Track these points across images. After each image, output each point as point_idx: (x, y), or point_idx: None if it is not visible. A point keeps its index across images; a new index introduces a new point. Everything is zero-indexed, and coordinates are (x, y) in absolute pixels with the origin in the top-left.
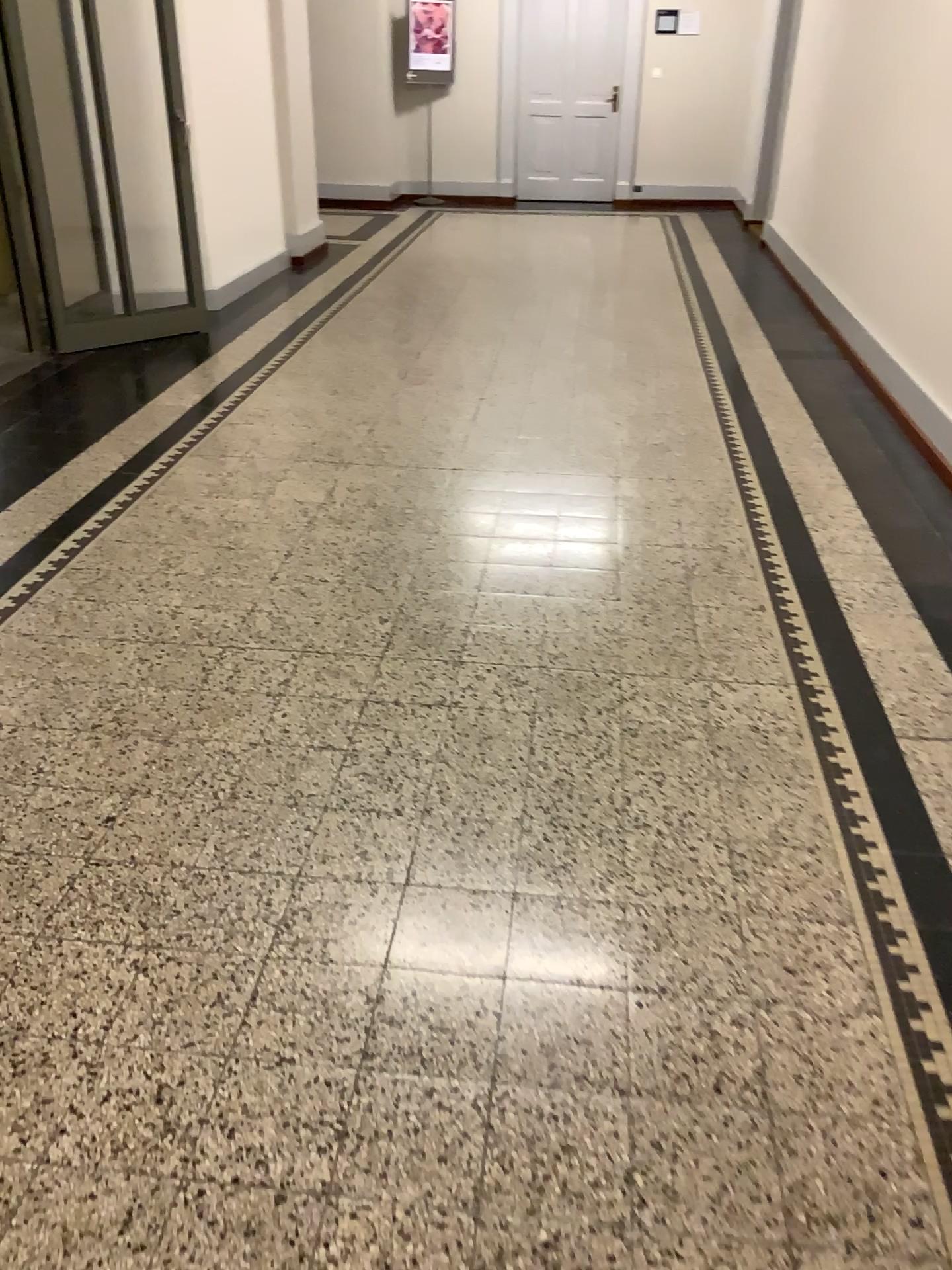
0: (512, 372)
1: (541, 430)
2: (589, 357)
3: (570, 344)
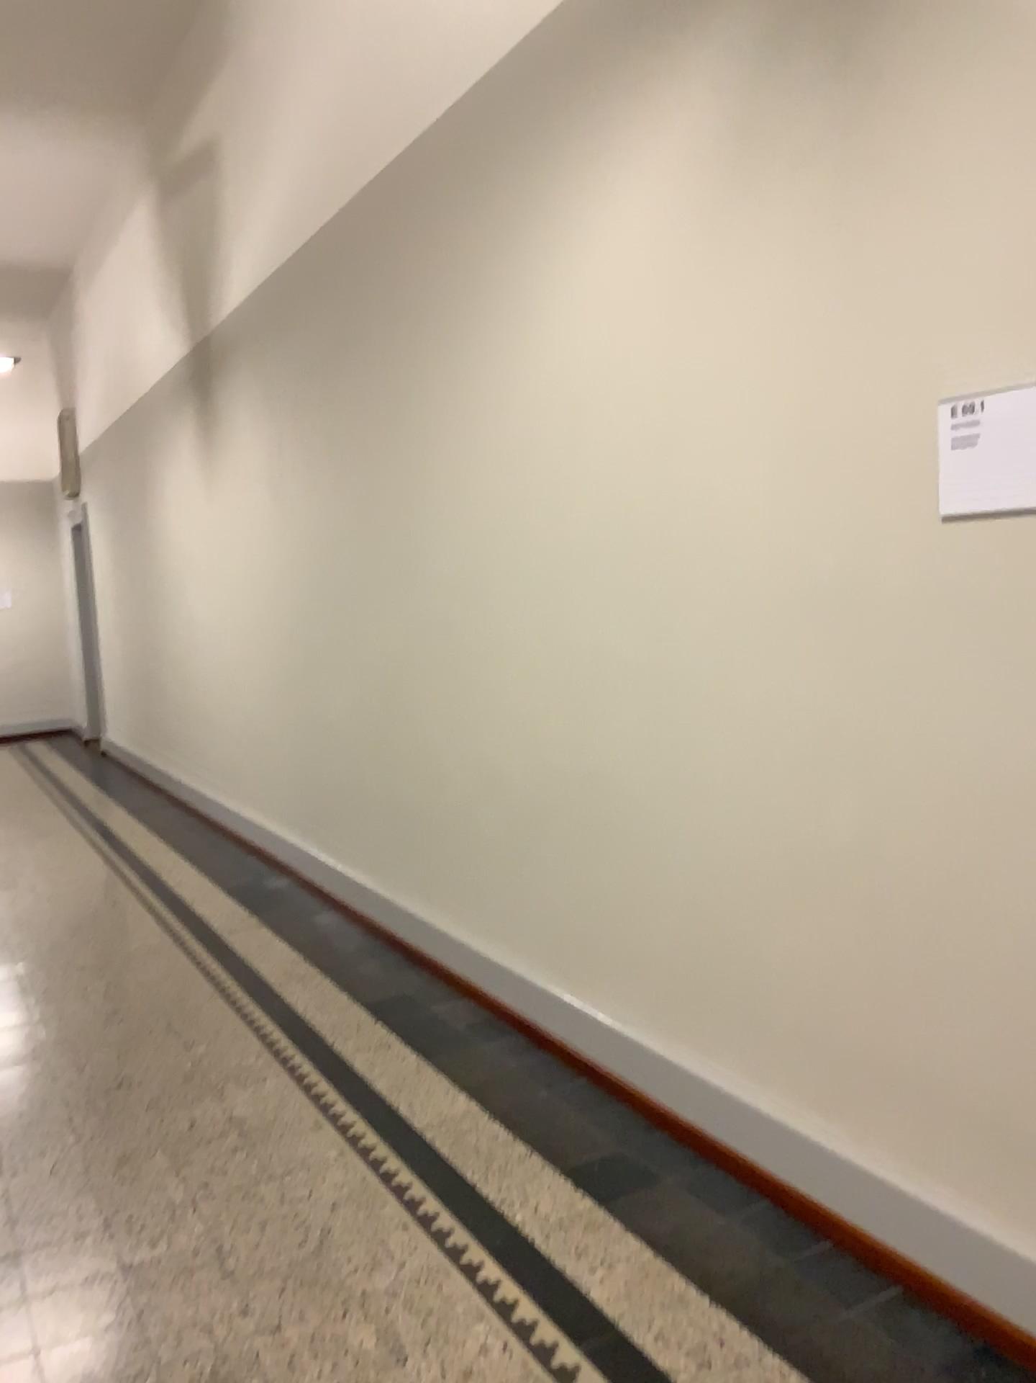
0: None
1: None
2: None
3: None
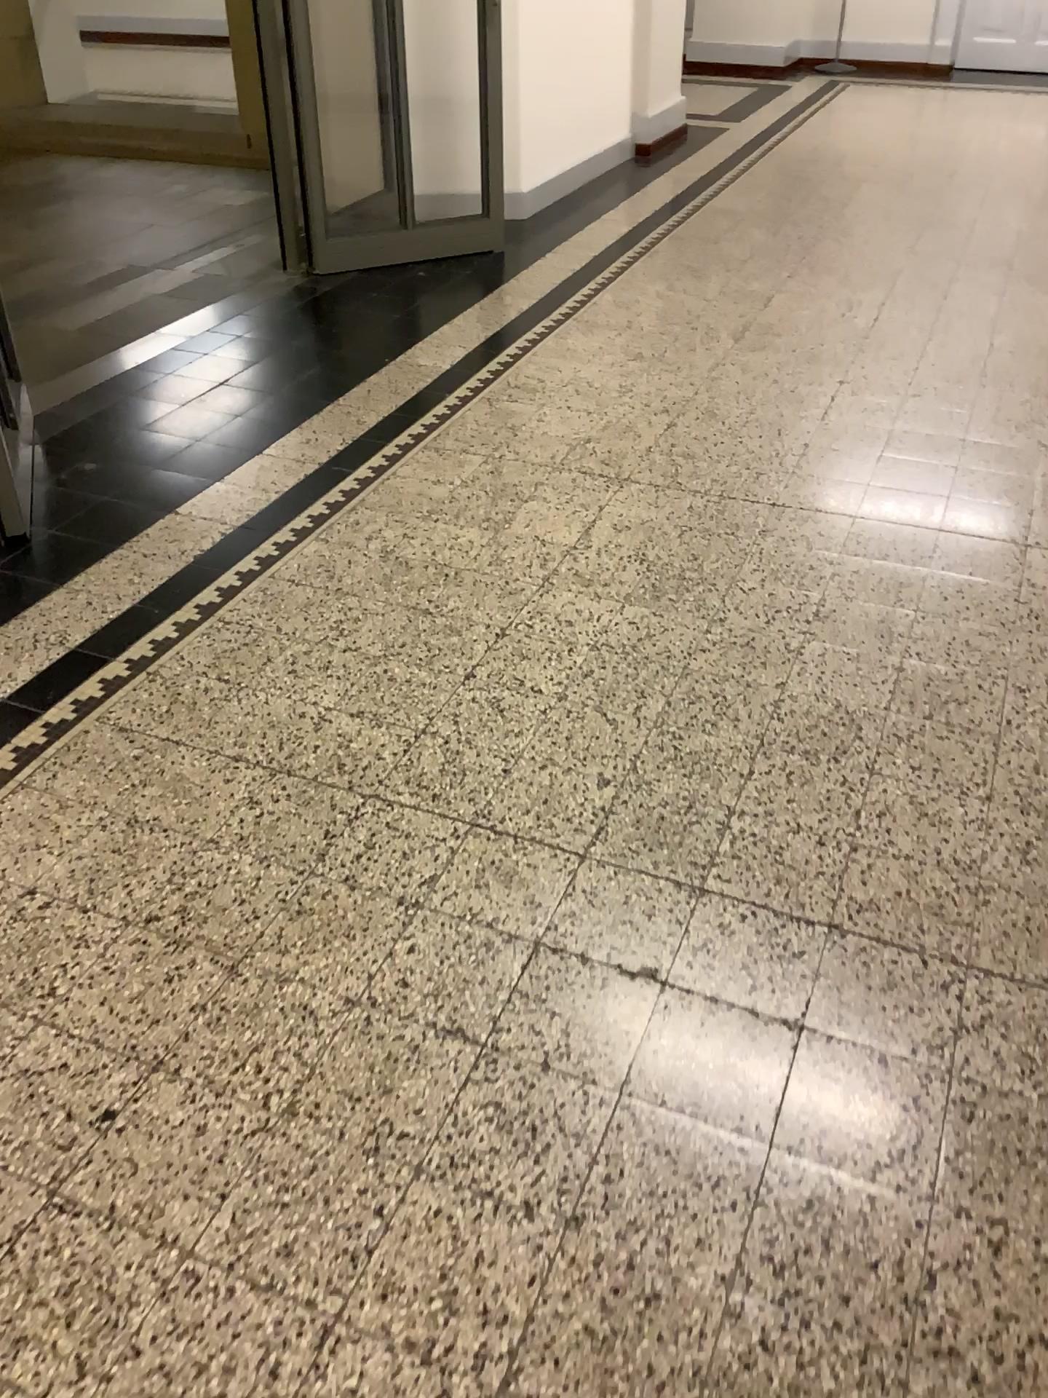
0: (888, 339)
1: (910, 443)
2: (1008, 325)
3: (984, 301)
